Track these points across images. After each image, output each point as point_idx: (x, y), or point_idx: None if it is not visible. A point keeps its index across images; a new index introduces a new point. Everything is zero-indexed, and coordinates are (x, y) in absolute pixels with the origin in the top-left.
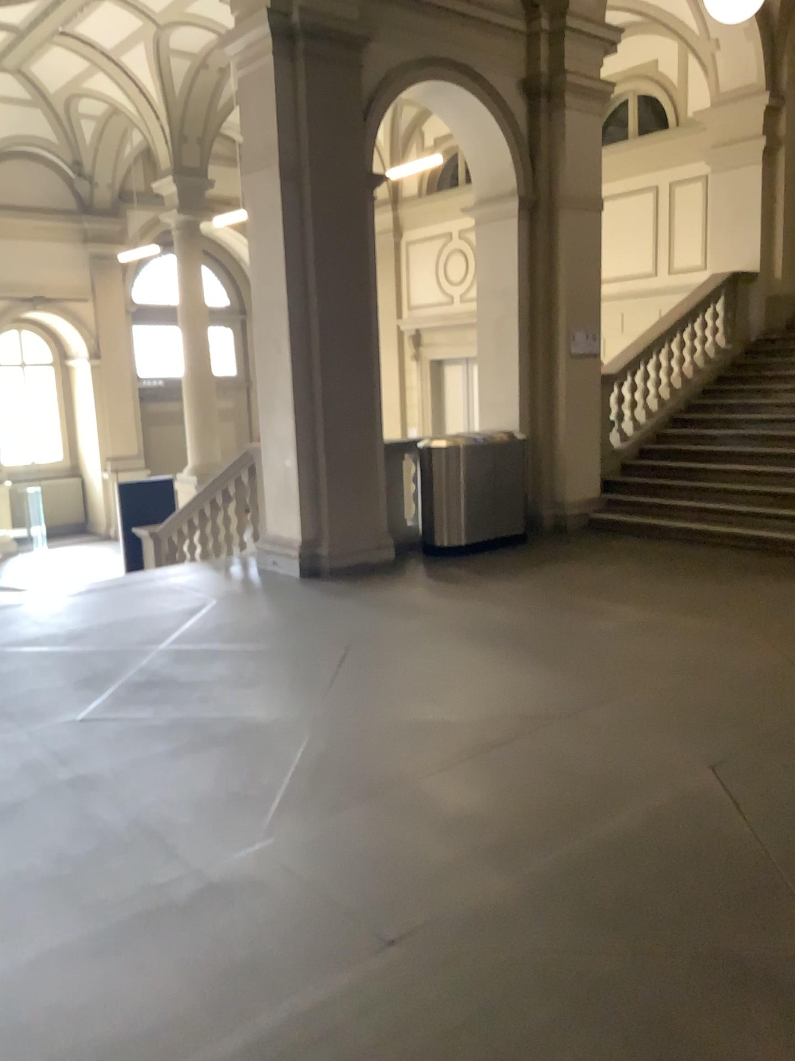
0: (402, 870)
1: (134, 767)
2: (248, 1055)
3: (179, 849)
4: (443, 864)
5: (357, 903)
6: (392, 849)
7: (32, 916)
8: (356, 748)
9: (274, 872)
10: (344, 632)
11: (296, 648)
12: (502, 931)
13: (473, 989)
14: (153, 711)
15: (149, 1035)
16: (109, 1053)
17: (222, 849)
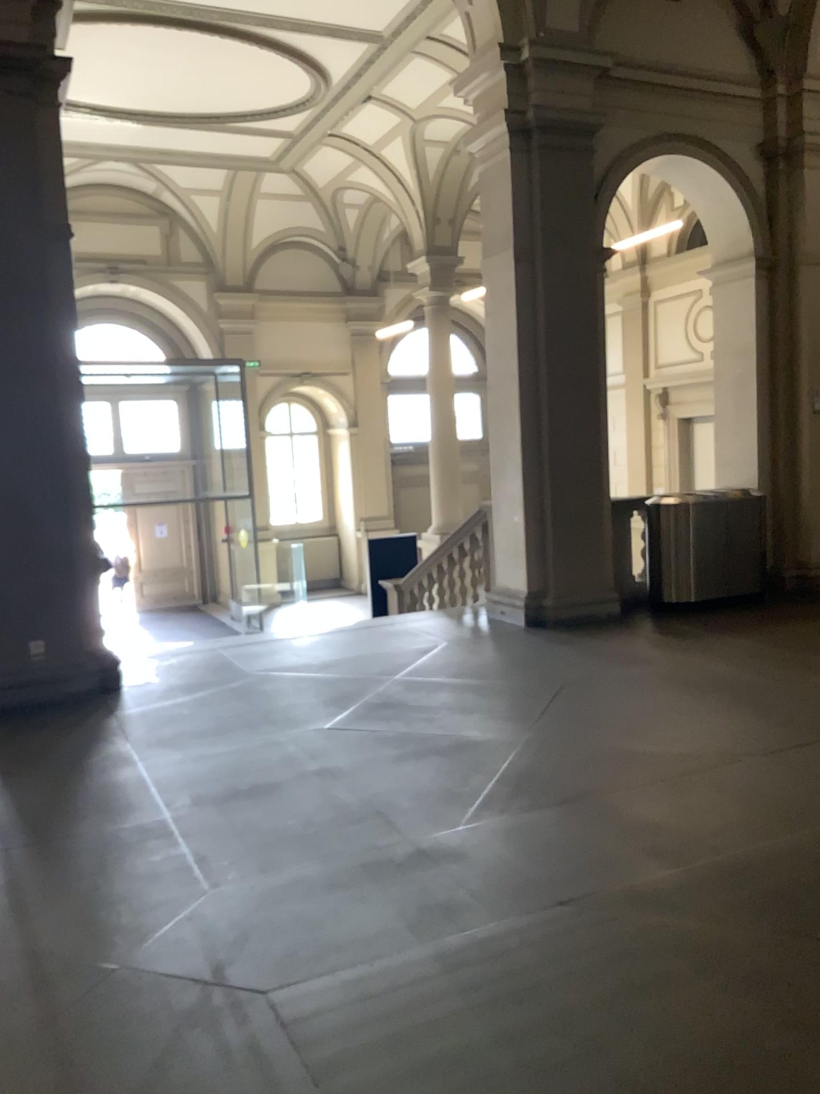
0: (582, 853)
1: (370, 764)
2: (441, 955)
3: (402, 824)
4: (619, 852)
5: (541, 871)
6: (577, 838)
7: (289, 856)
8: (558, 763)
9: (476, 845)
10: (562, 673)
11: (516, 684)
12: (661, 902)
13: (626, 936)
14: (388, 726)
15: (370, 934)
16: (341, 941)
17: (435, 826)
